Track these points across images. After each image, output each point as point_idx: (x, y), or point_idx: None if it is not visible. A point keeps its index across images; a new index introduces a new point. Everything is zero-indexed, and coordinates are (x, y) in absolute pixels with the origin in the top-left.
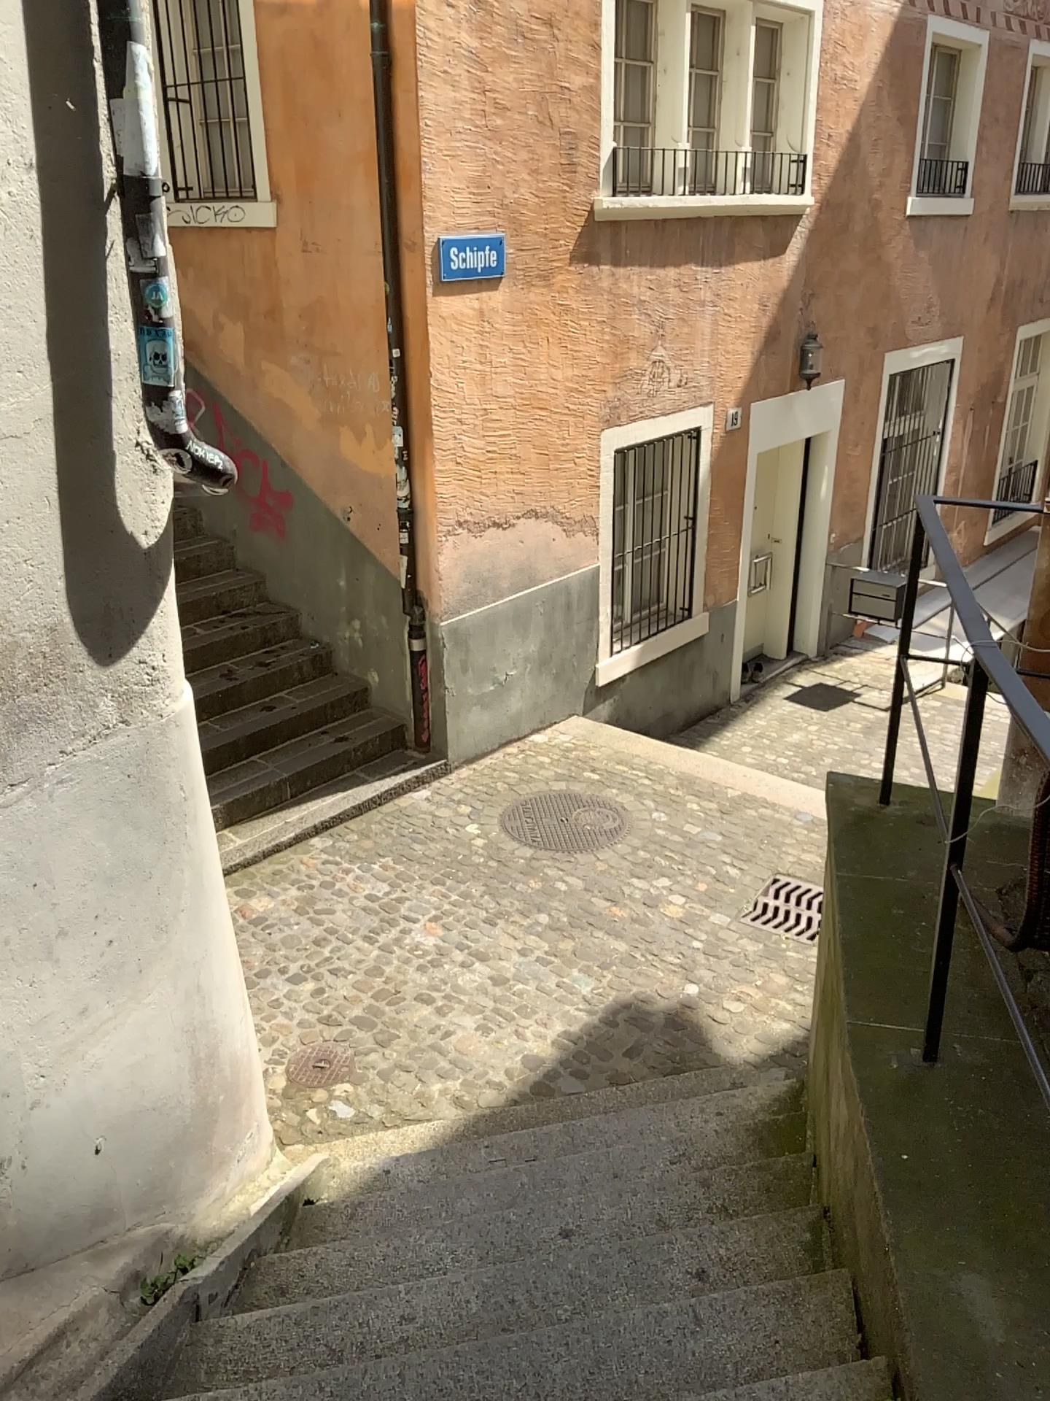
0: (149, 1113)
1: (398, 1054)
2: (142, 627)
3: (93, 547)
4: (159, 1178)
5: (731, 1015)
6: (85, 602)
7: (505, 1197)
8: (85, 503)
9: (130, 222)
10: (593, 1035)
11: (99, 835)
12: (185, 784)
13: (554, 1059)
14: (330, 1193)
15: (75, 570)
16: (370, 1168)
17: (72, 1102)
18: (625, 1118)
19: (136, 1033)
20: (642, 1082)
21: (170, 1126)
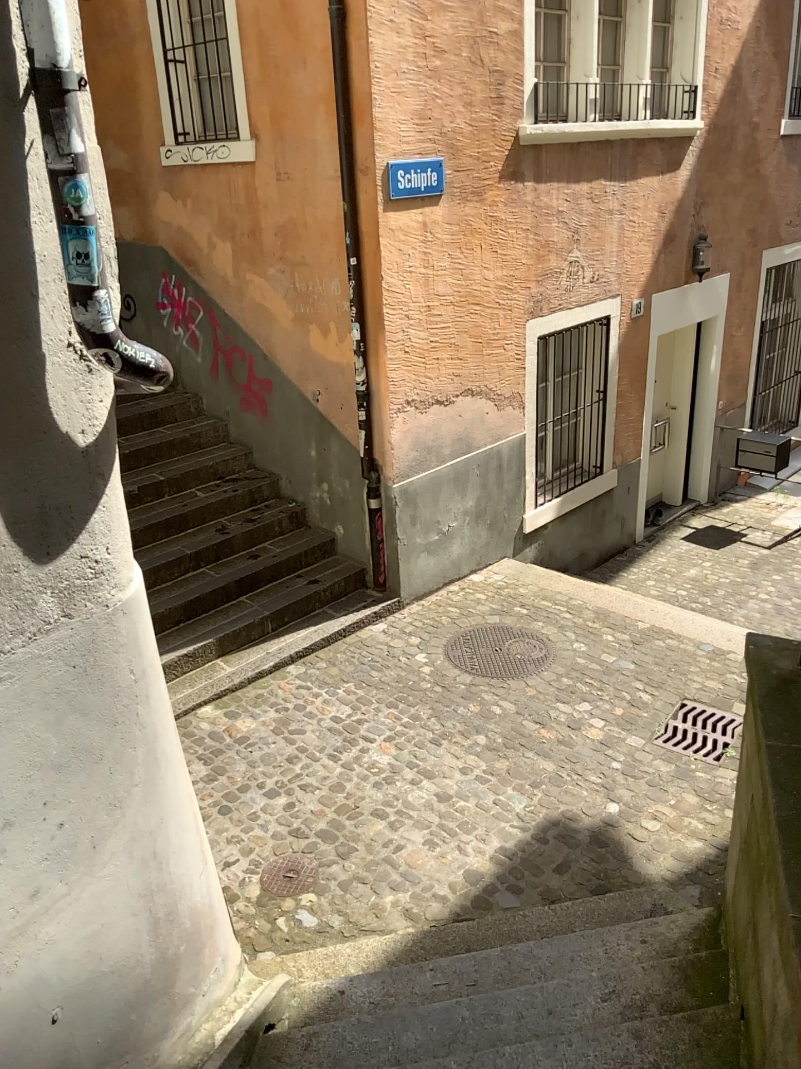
0: (107, 978)
1: (357, 863)
2: (83, 524)
3: (23, 450)
4: (120, 1034)
5: (648, 833)
6: (16, 504)
7: (447, 1036)
8: (11, 407)
9: (43, 117)
10: (526, 850)
11: (45, 727)
12: (137, 667)
13: (492, 873)
14: (289, 1018)
15: (2, 474)
16: (326, 990)
17: (23, 983)
18: (557, 945)
19: (90, 907)
20: (570, 901)
21: (129, 985)
